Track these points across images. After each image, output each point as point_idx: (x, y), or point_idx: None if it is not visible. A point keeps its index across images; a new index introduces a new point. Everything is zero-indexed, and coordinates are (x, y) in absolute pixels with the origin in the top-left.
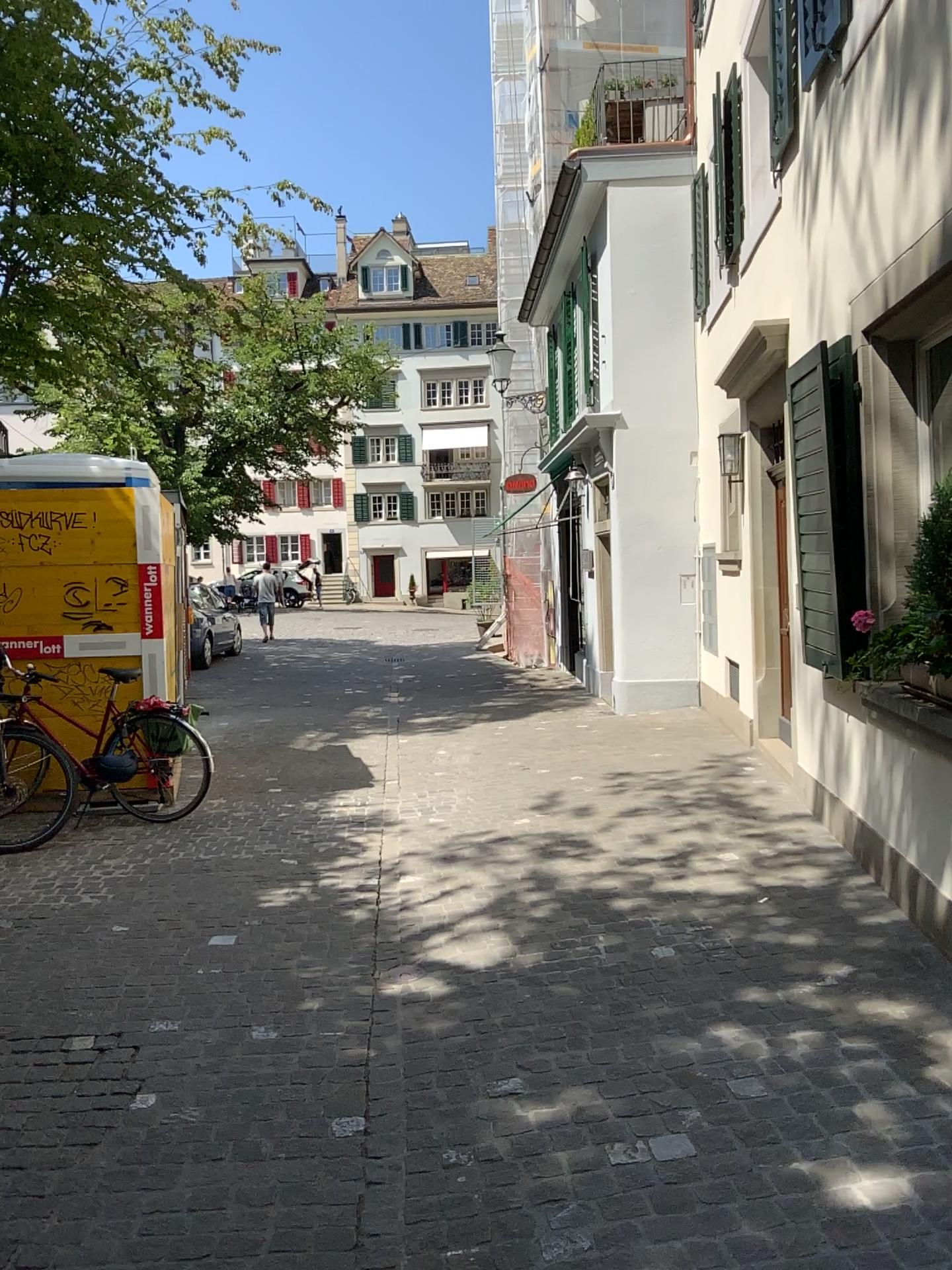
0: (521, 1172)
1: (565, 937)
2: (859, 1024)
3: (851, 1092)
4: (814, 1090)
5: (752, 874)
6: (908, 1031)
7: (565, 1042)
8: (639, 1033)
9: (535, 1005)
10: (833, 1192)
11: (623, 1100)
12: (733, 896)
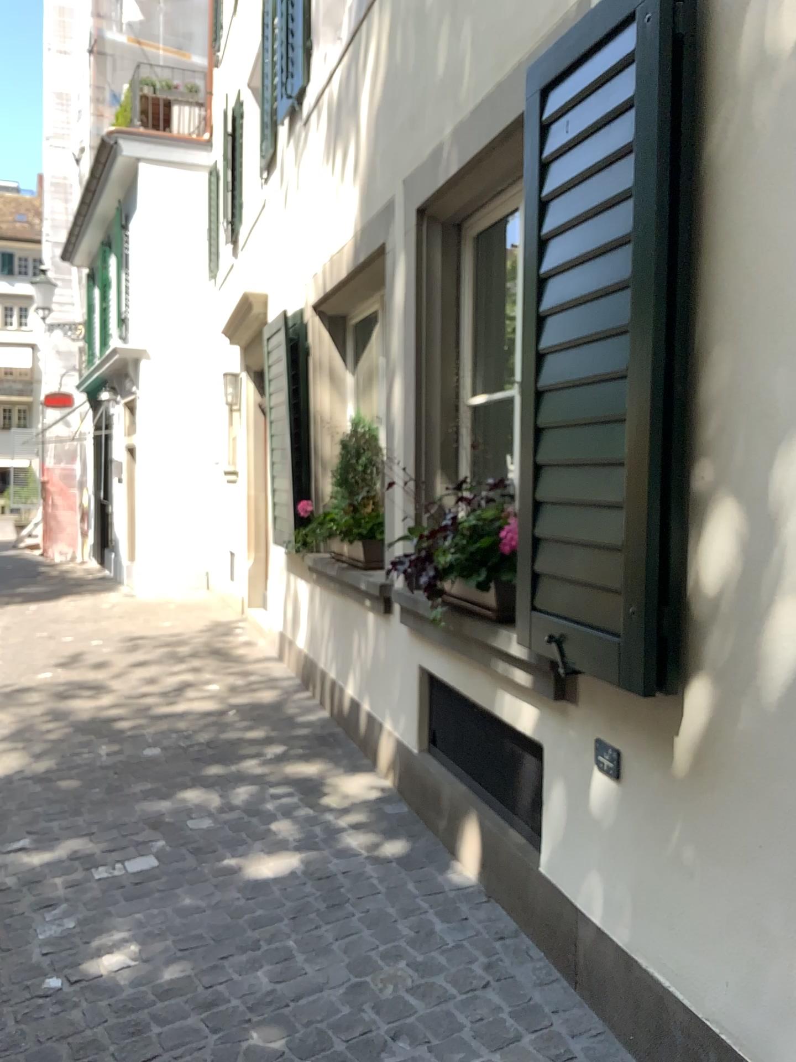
0: (24, 893)
1: (75, 749)
2: (284, 780)
3: (271, 817)
4: (247, 820)
5: (226, 698)
6: (316, 781)
7: (67, 813)
8: (126, 801)
9: (45, 794)
10: (249, 871)
11: (109, 842)
12: (210, 713)
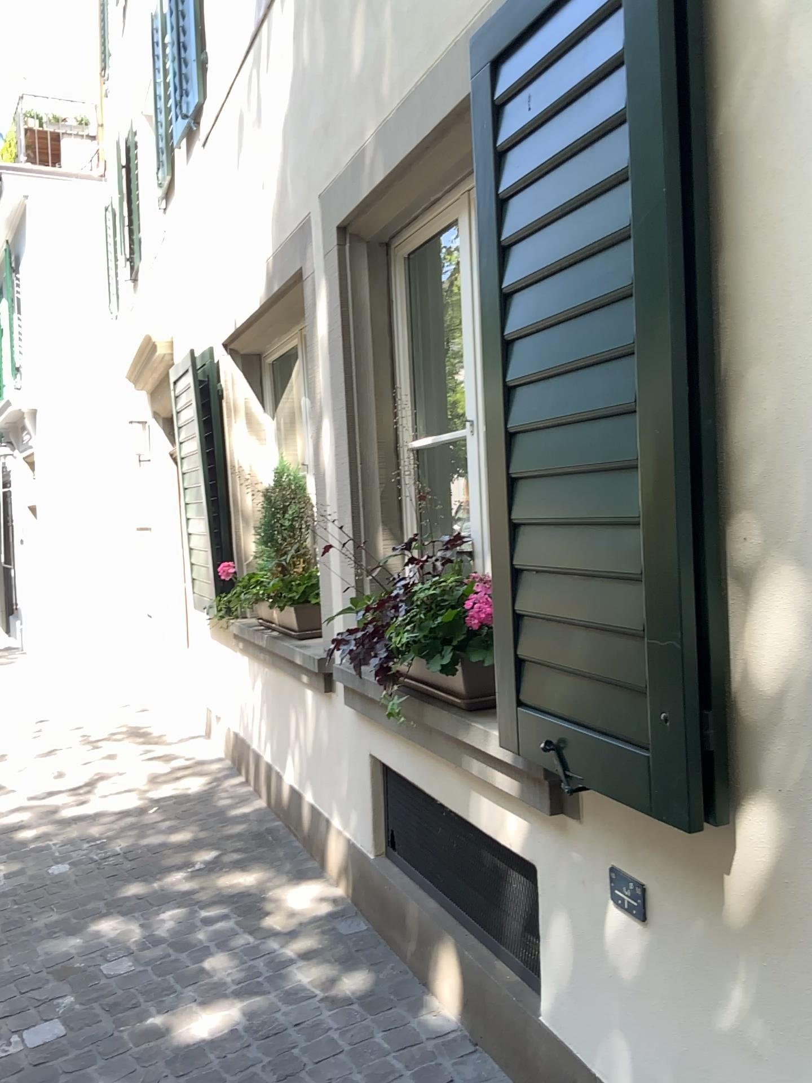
0: None
1: None
2: (218, 896)
3: (203, 951)
4: (175, 956)
5: (147, 790)
6: (255, 893)
7: None
8: (26, 943)
9: None
10: (178, 1034)
11: (2, 1006)
12: (128, 811)
